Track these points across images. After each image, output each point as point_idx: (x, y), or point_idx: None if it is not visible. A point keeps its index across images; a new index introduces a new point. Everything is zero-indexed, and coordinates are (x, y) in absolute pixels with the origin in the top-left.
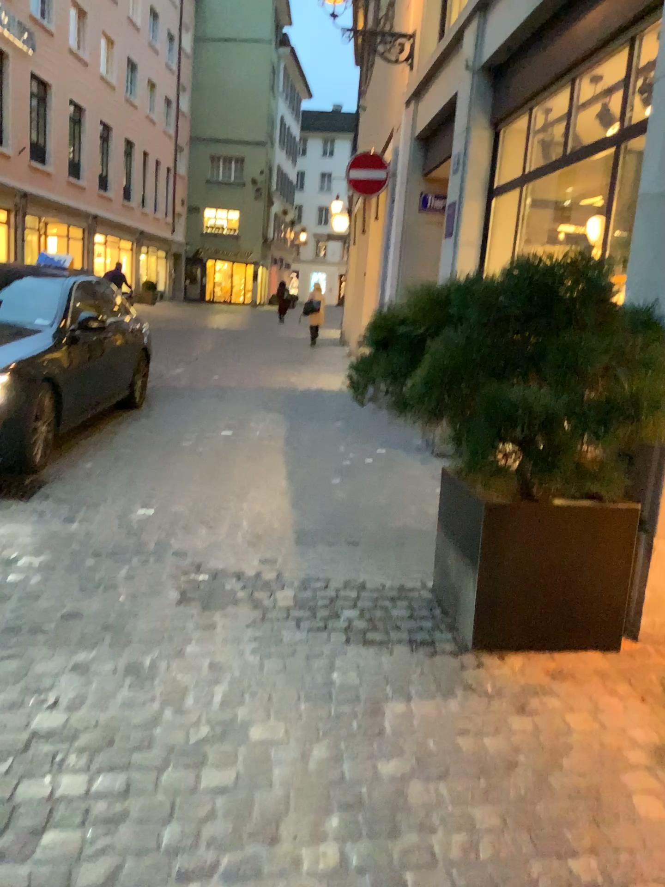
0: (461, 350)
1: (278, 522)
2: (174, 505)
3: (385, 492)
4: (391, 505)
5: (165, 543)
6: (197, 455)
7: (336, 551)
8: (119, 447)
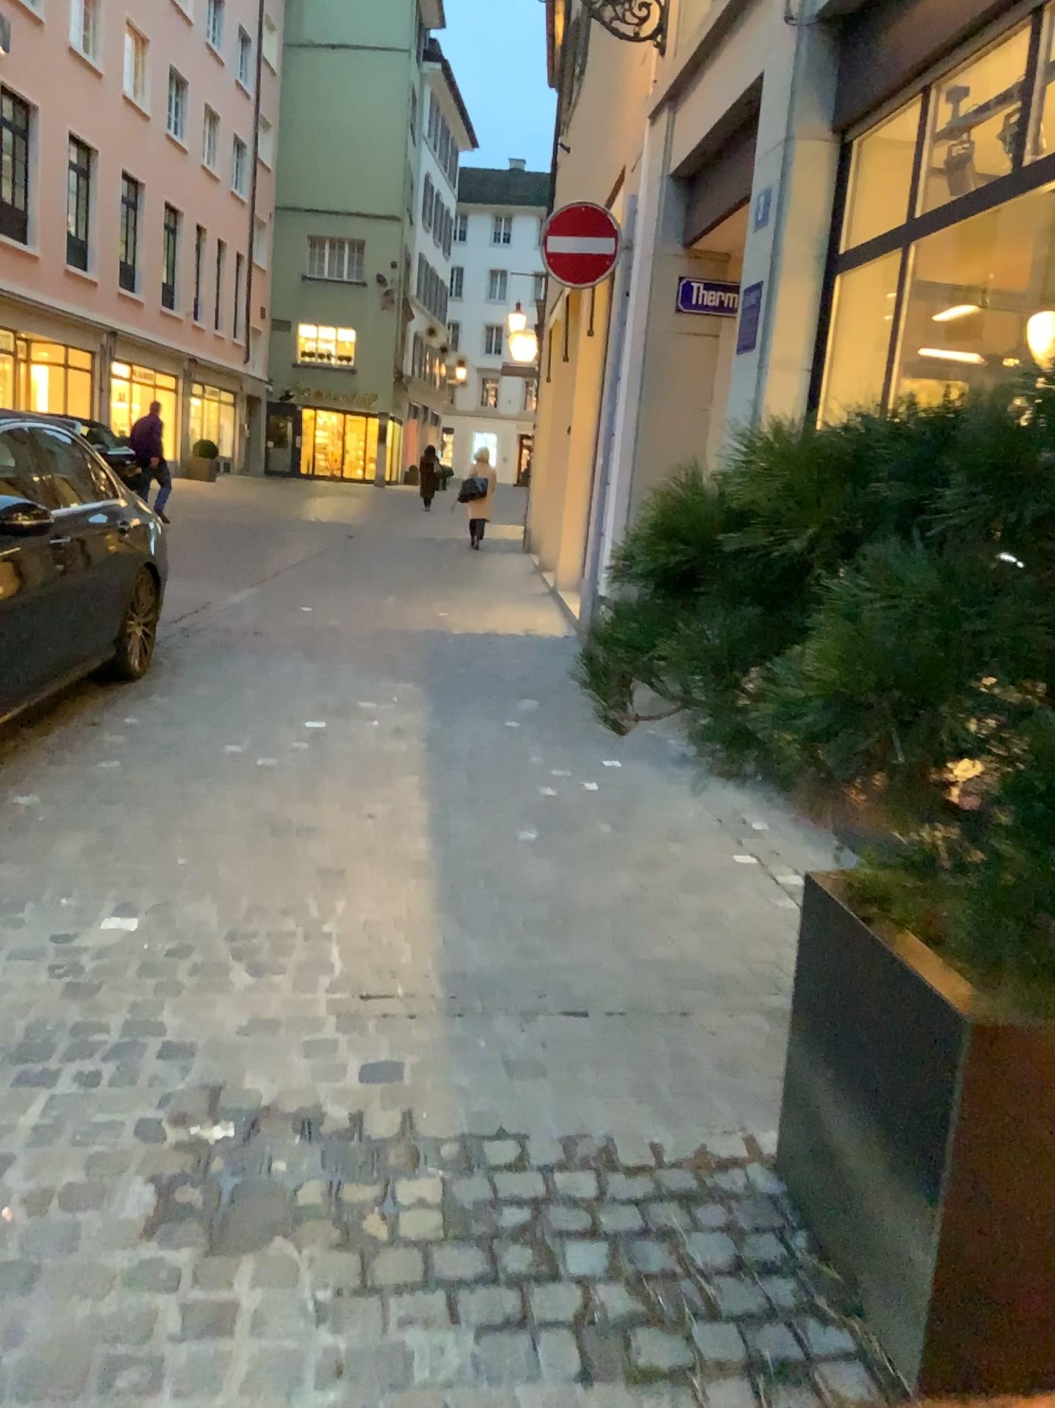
0: (930, 606)
1: (410, 942)
2: (193, 900)
3: (631, 862)
4: (646, 895)
5: (154, 1014)
6: (254, 776)
7: (538, 1028)
8: (101, 757)
